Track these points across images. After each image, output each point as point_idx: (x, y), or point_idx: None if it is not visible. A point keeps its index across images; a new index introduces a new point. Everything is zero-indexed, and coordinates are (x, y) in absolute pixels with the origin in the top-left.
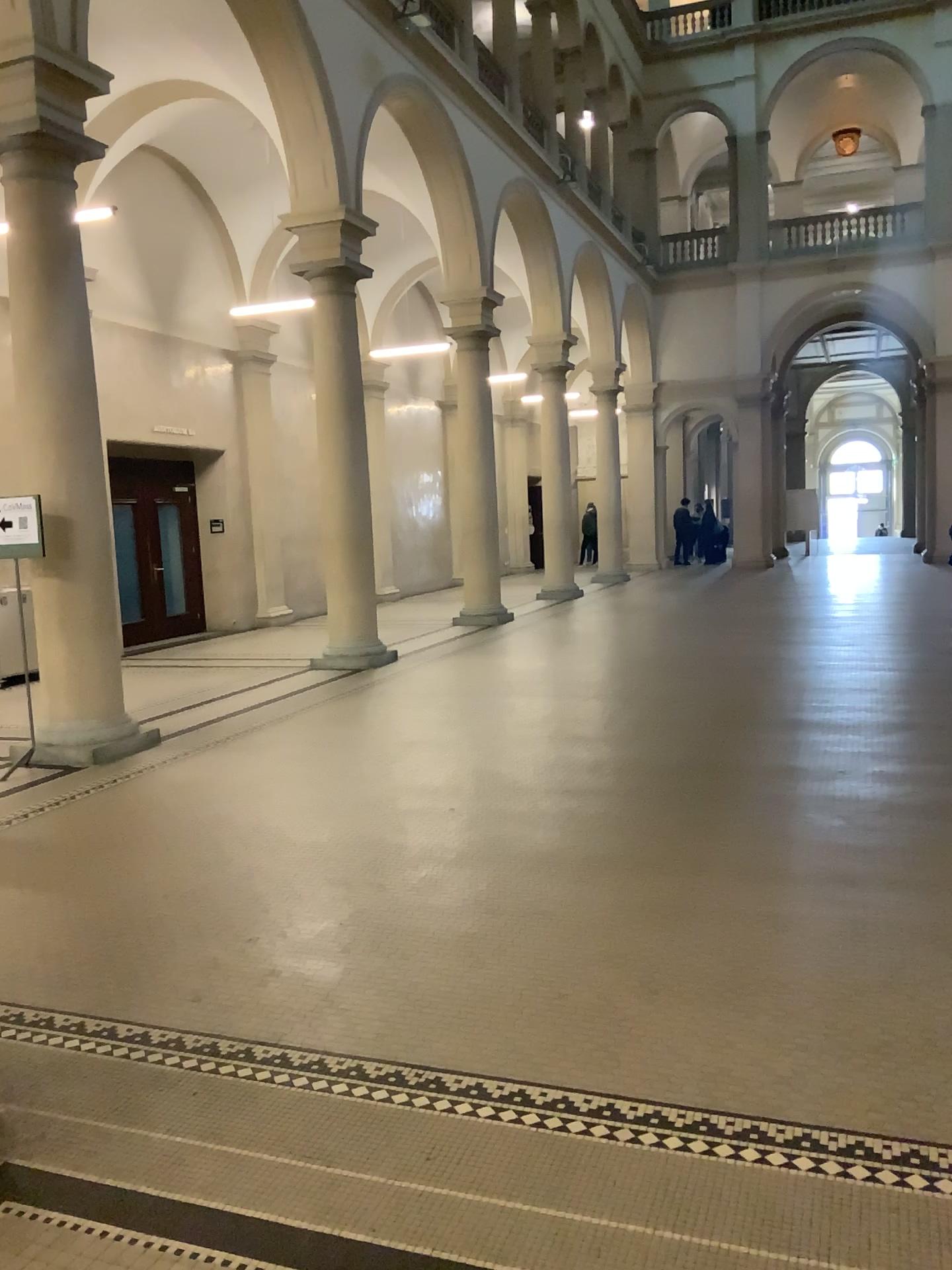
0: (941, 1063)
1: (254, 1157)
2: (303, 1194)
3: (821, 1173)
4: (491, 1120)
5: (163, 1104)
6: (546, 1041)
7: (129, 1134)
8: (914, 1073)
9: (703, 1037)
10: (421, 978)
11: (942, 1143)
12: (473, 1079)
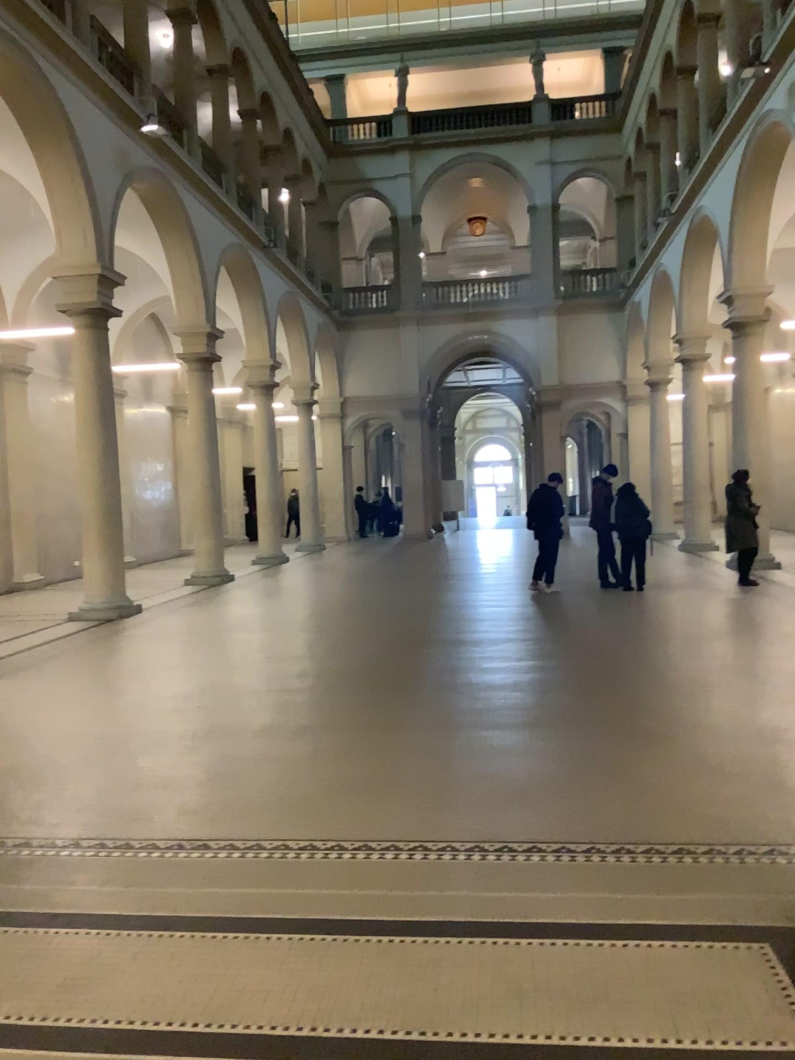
0: (499, 809)
1: (91, 890)
2: (126, 902)
3: (428, 861)
4: (239, 859)
5: (22, 875)
6: (270, 822)
7: (3, 890)
8: (484, 815)
9: (366, 810)
10: (186, 798)
11: (494, 842)
12: (226, 842)
